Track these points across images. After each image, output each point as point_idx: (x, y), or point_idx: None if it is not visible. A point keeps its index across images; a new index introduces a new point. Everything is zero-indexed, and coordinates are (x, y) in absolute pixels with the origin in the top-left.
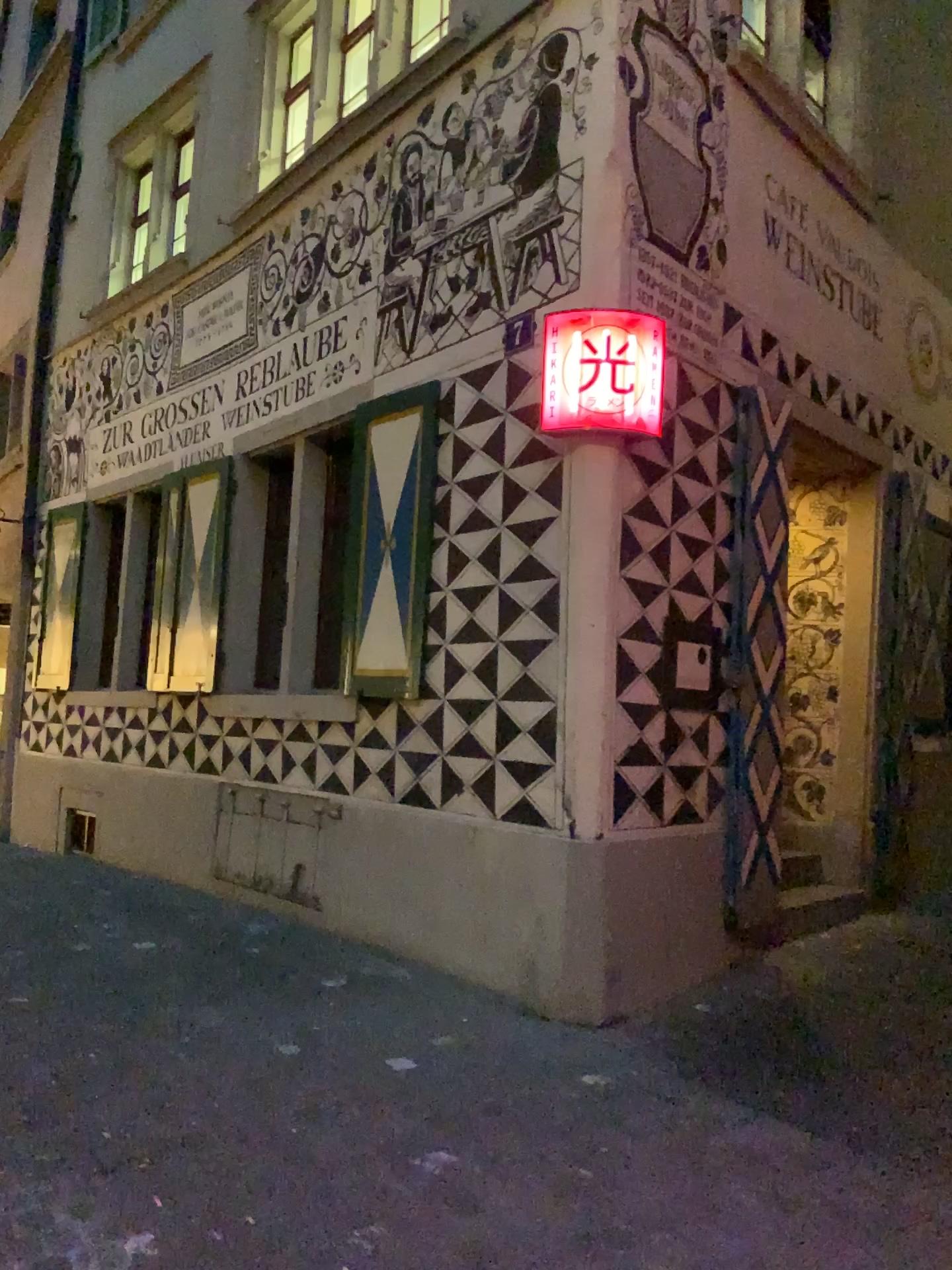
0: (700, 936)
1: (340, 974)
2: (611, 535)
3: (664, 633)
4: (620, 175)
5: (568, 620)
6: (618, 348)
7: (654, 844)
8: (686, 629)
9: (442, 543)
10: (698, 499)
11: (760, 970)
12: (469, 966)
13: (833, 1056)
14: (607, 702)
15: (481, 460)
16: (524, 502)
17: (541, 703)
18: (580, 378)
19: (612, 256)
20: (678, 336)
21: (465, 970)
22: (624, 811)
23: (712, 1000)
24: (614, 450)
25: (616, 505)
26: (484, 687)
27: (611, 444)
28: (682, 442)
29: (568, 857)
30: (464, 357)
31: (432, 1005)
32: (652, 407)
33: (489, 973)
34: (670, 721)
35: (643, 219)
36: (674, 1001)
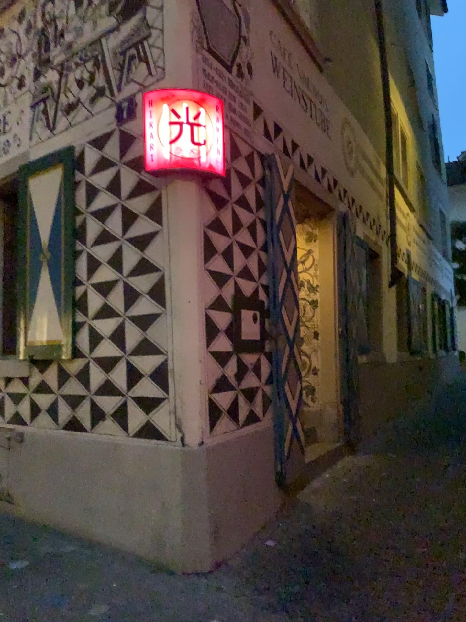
0: (262, 494)
1: (21, 558)
2: (195, 241)
3: (231, 305)
4: (187, 7)
5: (170, 299)
6: (193, 118)
7: (233, 442)
8: (244, 301)
9: (81, 253)
10: (246, 220)
11: (298, 508)
12: (114, 538)
13: (359, 572)
14: (199, 352)
15: (105, 197)
16: (135, 222)
17: (154, 356)
18: (168, 137)
19: (185, 59)
20: (229, 116)
21: (112, 540)
22: (213, 423)
23: (275, 537)
24: (194, 186)
25: (197, 221)
26: (115, 348)
27: (192, 182)
28: (235, 183)
29: (179, 460)
30: (89, 130)
31: (88, 576)
32: (217, 157)
33: (129, 542)
34: (237, 361)
35: (203, 38)
36: (251, 541)
